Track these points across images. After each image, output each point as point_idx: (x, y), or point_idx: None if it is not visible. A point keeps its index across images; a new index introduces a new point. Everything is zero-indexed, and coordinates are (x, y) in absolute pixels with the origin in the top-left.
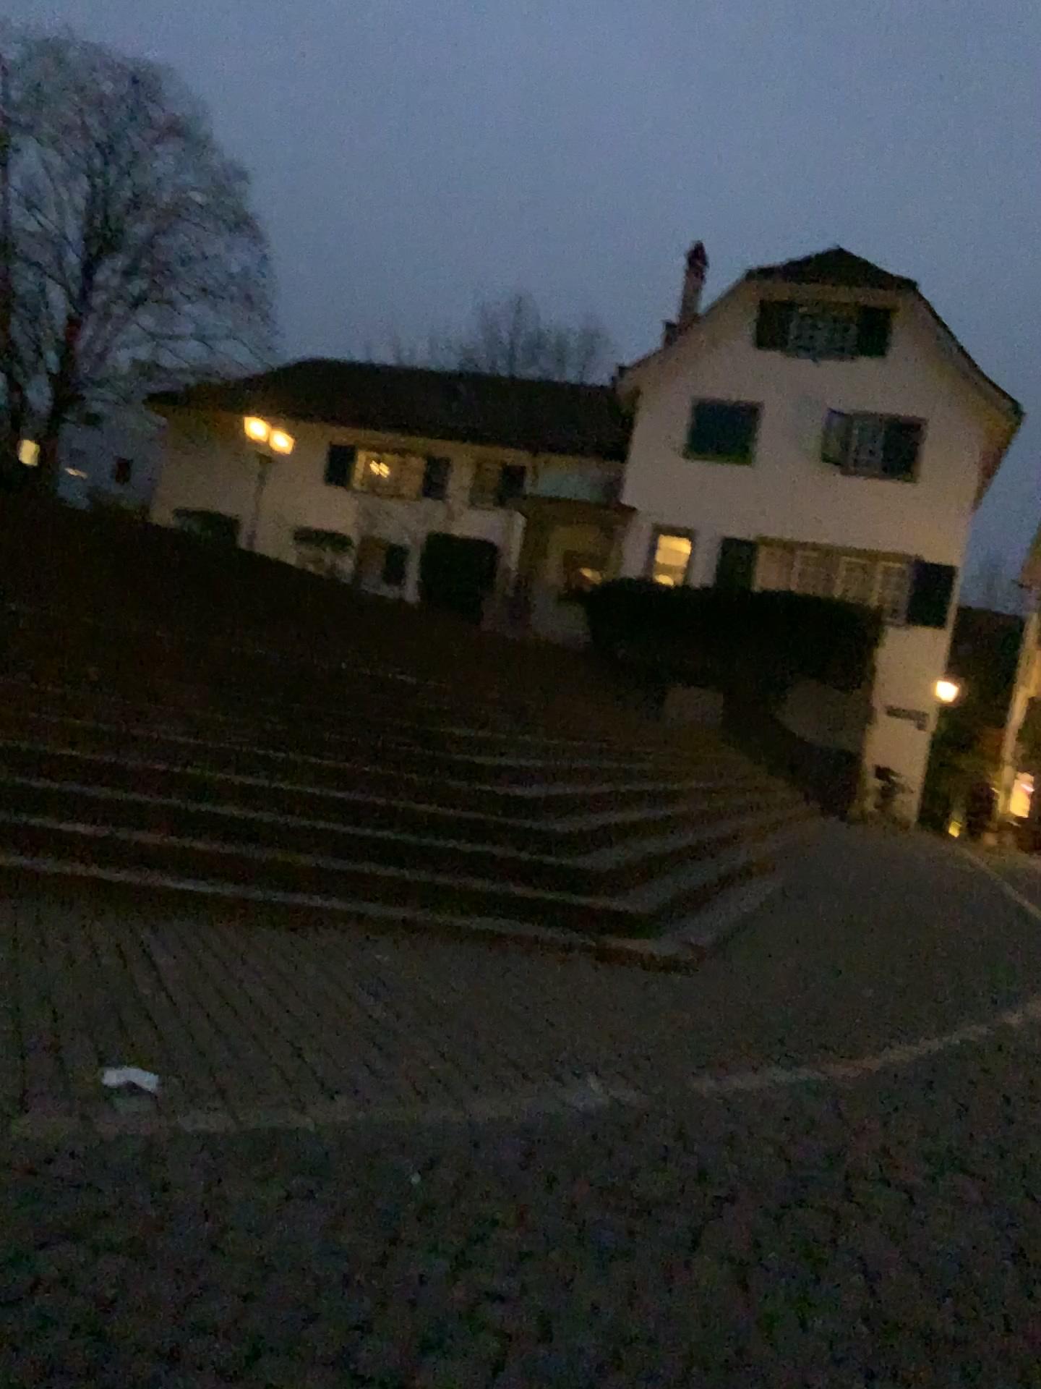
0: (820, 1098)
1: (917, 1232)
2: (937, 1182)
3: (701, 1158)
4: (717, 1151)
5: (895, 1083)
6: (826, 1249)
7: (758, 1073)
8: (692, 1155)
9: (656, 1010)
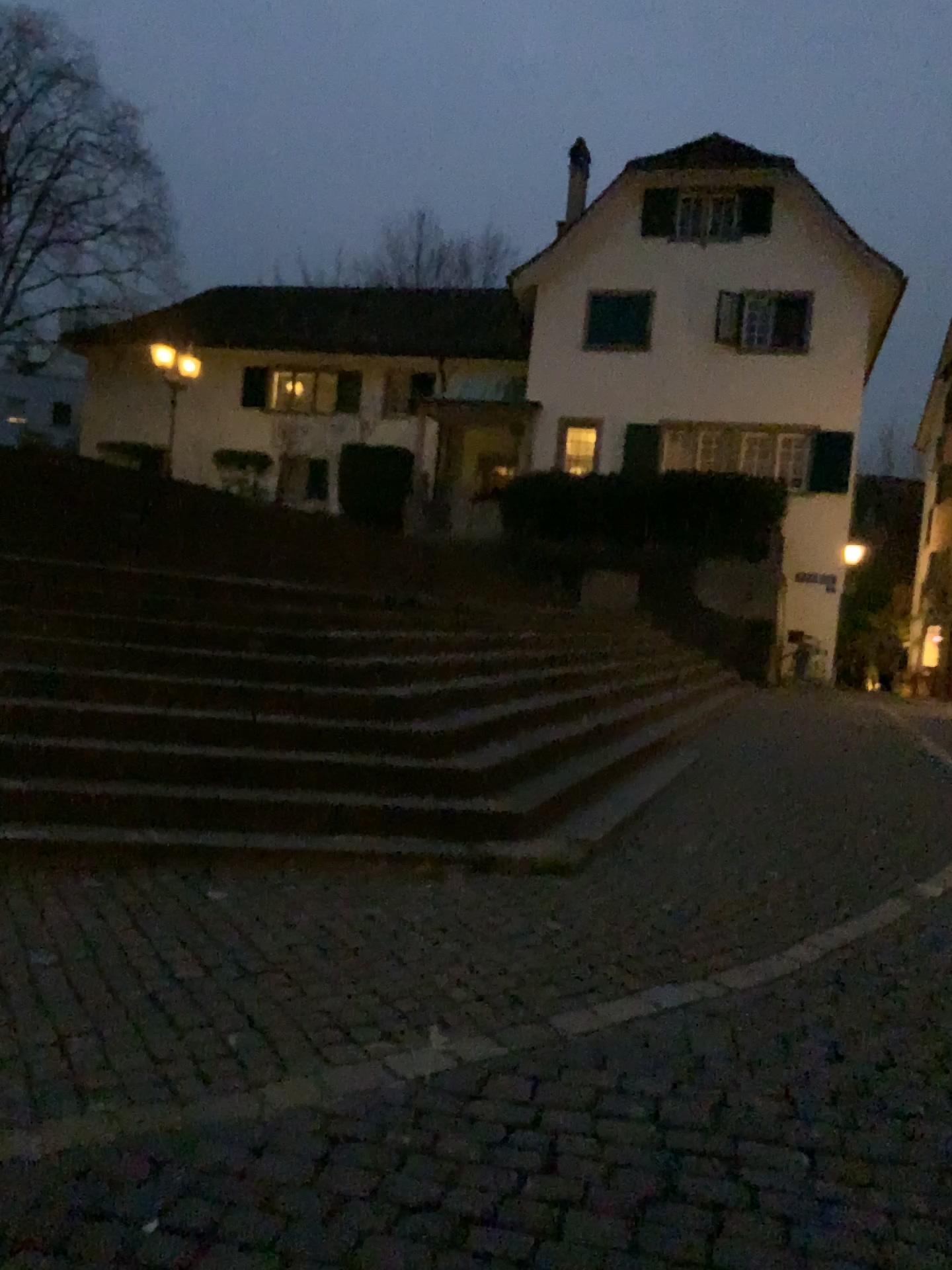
0: (713, 1019)
1: (824, 1213)
2: (848, 1130)
3: (557, 1131)
4: (580, 1116)
5: (801, 987)
6: (701, 1266)
7: (643, 992)
8: (548, 1125)
9: (534, 922)
